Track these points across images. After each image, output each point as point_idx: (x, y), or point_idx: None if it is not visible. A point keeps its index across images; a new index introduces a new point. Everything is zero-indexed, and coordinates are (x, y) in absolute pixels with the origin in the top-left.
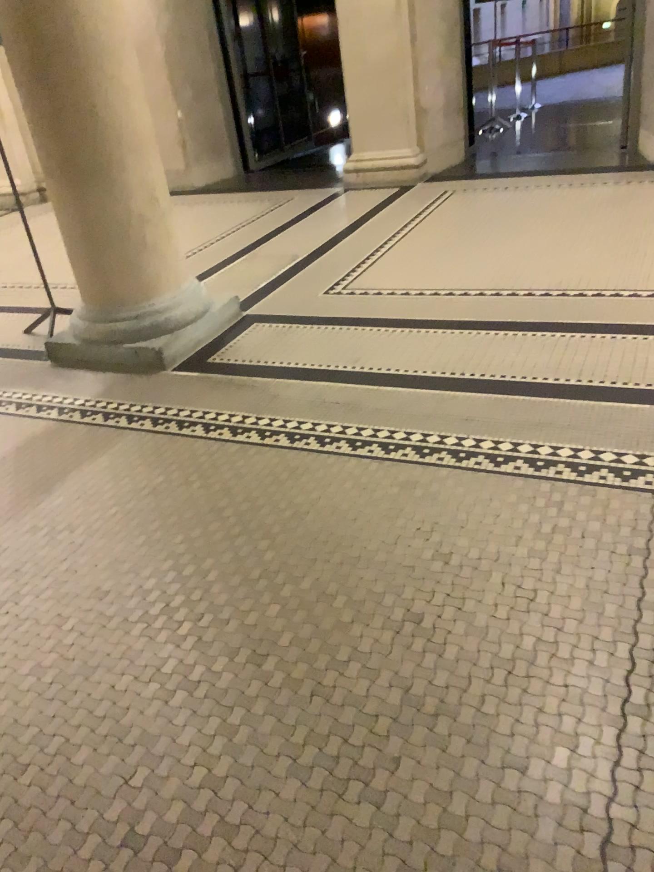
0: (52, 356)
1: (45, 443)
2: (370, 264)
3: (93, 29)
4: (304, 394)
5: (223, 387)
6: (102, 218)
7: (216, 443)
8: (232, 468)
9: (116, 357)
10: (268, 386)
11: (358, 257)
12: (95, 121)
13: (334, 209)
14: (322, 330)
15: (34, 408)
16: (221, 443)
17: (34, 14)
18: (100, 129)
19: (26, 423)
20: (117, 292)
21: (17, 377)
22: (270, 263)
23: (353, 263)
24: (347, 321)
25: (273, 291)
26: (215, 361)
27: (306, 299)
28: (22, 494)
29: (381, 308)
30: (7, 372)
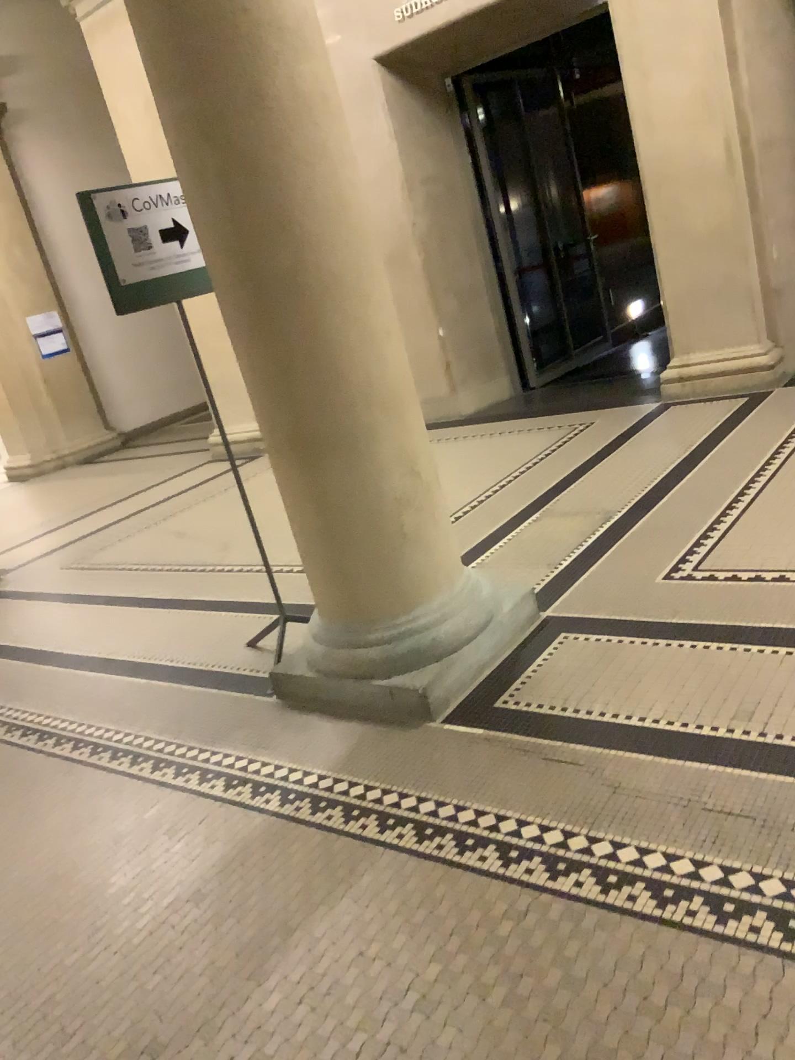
0: (277, 692)
1: (258, 864)
2: (728, 526)
3: (327, 261)
4: (662, 785)
5: (524, 761)
6: (342, 506)
7: (523, 890)
8: (555, 957)
9: (363, 699)
10: (597, 764)
11: (707, 515)
12: (332, 380)
13: (654, 437)
14: (672, 652)
15: (247, 788)
16: (530, 891)
17: (251, 253)
18: (338, 389)
19: (235, 819)
20: (363, 604)
21: (231, 725)
22: (574, 530)
23: (700, 526)
24: (712, 634)
25: (585, 578)
26: (507, 708)
27: (637, 591)
28: (216, 976)
29: (765, 609)
30: (219, 716)
